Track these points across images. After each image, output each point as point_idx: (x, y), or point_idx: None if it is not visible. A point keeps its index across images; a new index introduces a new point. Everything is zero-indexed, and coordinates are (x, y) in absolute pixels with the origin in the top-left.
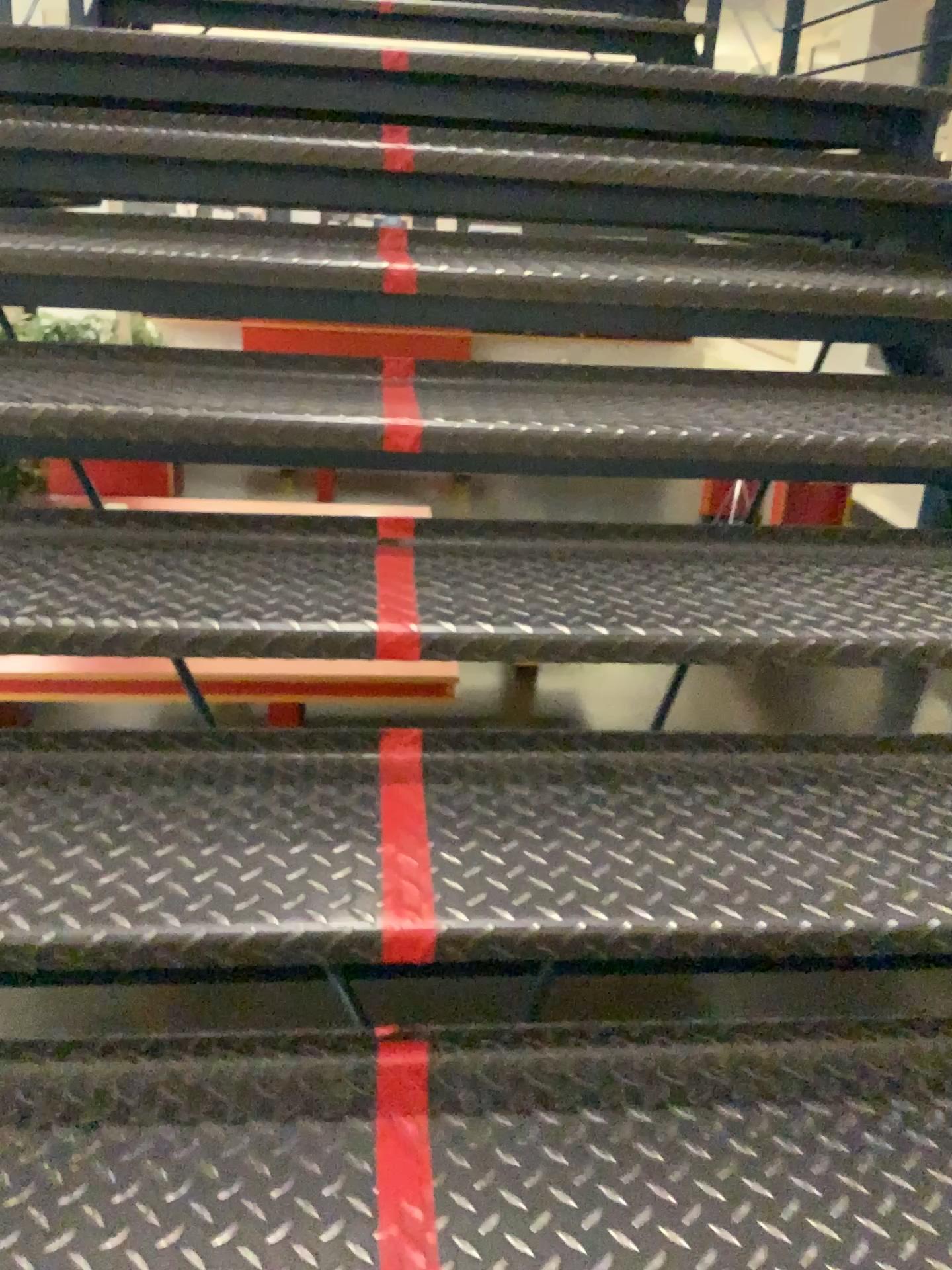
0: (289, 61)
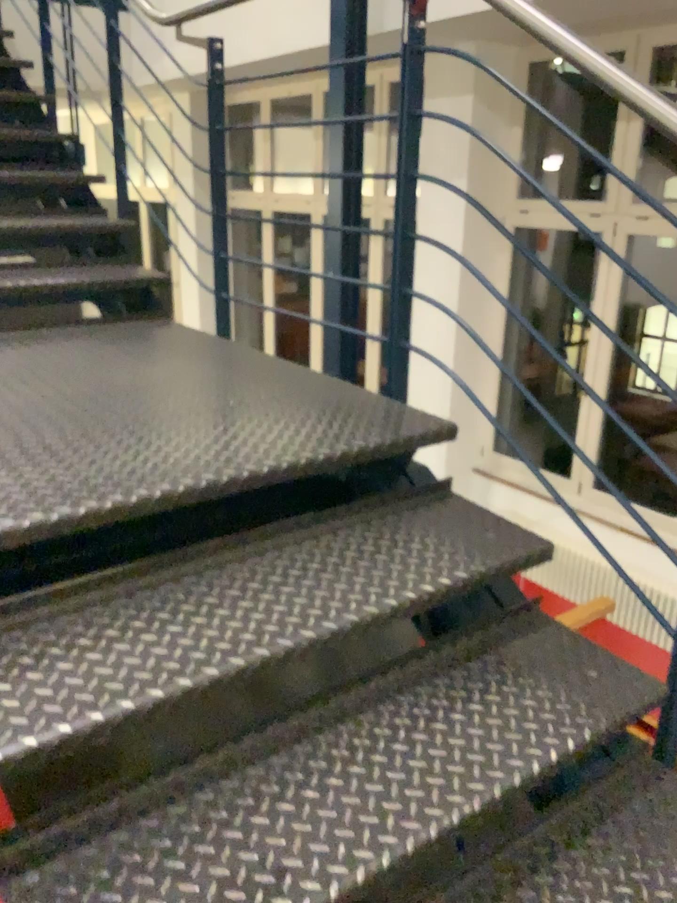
0: None
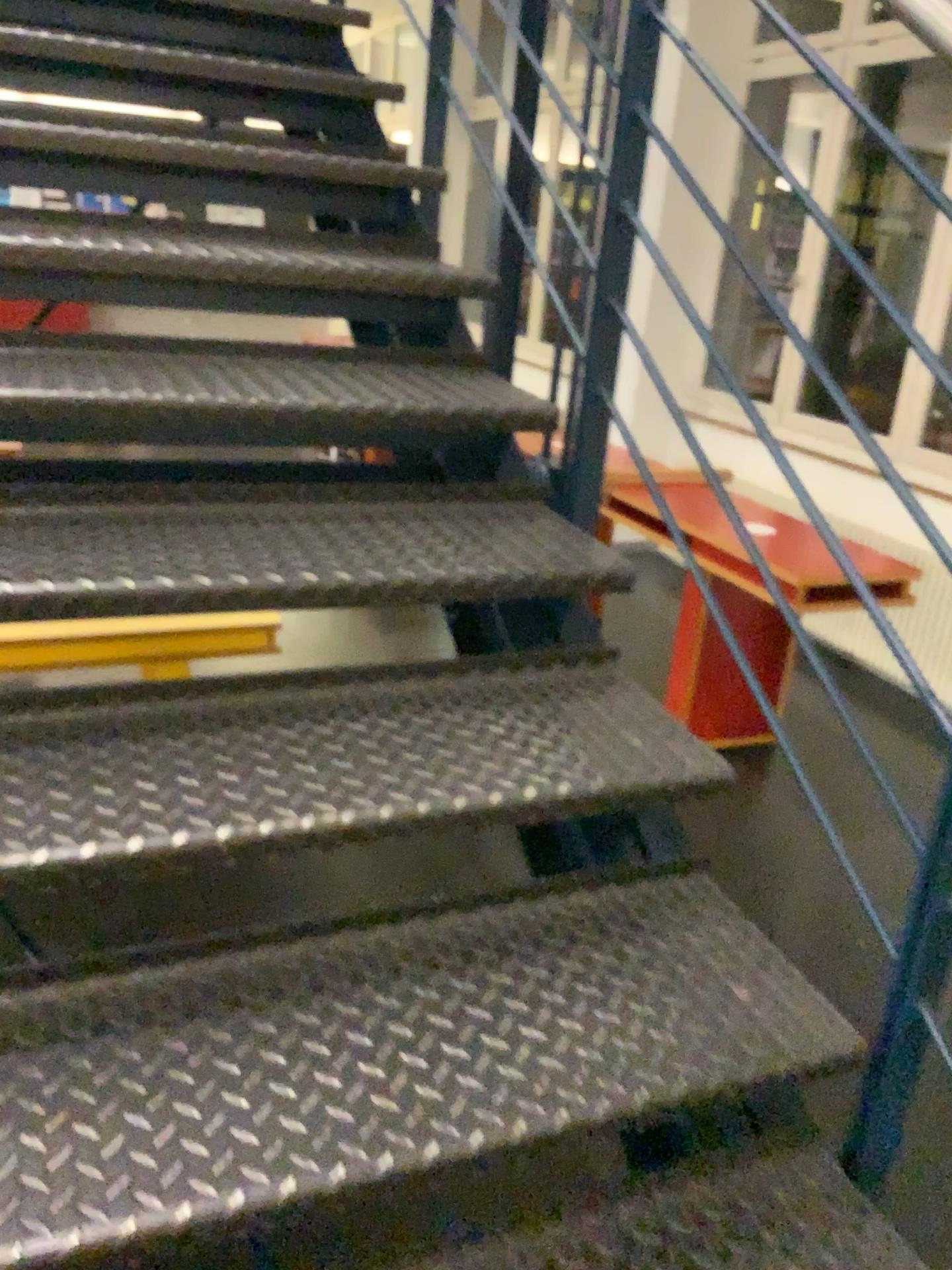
0: None
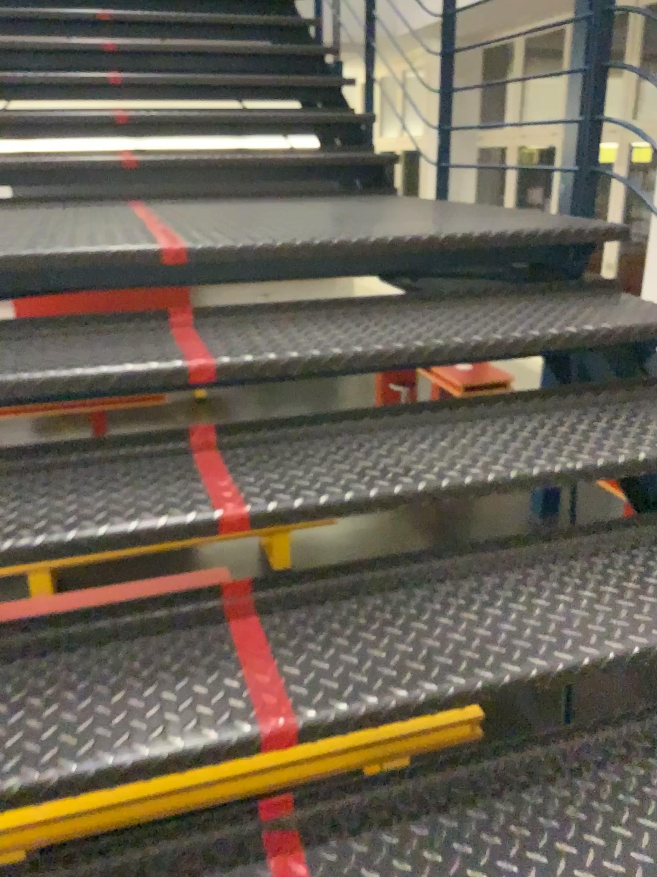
0: (77, 259)
